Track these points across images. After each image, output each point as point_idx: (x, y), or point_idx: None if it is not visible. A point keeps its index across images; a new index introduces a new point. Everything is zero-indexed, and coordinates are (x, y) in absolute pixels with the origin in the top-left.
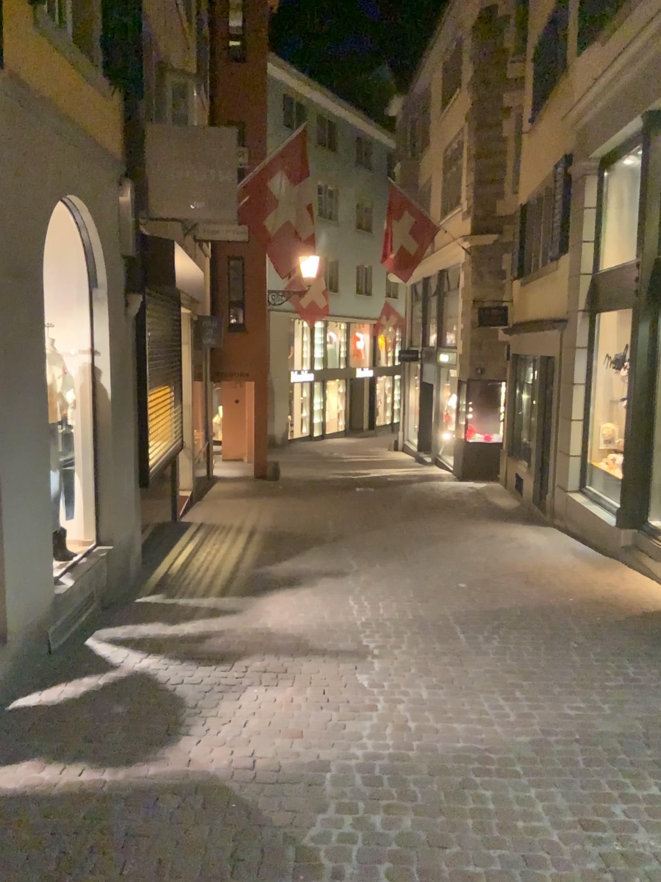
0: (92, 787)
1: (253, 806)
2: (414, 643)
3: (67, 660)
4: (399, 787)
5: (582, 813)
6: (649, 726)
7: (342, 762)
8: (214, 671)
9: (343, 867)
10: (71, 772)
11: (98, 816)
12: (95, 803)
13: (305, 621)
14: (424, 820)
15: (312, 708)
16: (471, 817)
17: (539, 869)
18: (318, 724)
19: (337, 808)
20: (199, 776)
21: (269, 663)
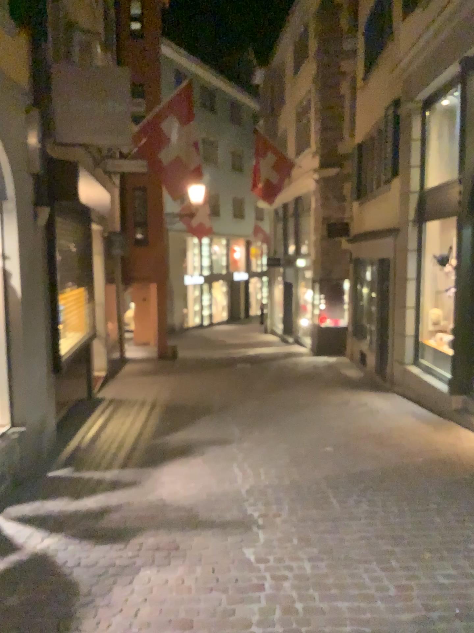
0: None
1: None
2: (293, 510)
3: None
4: None
5: None
6: None
7: None
8: (109, 551)
9: None
10: None
11: None
12: None
13: (195, 492)
14: None
15: (201, 593)
16: None
17: None
18: (207, 614)
19: None
20: None
21: (162, 540)
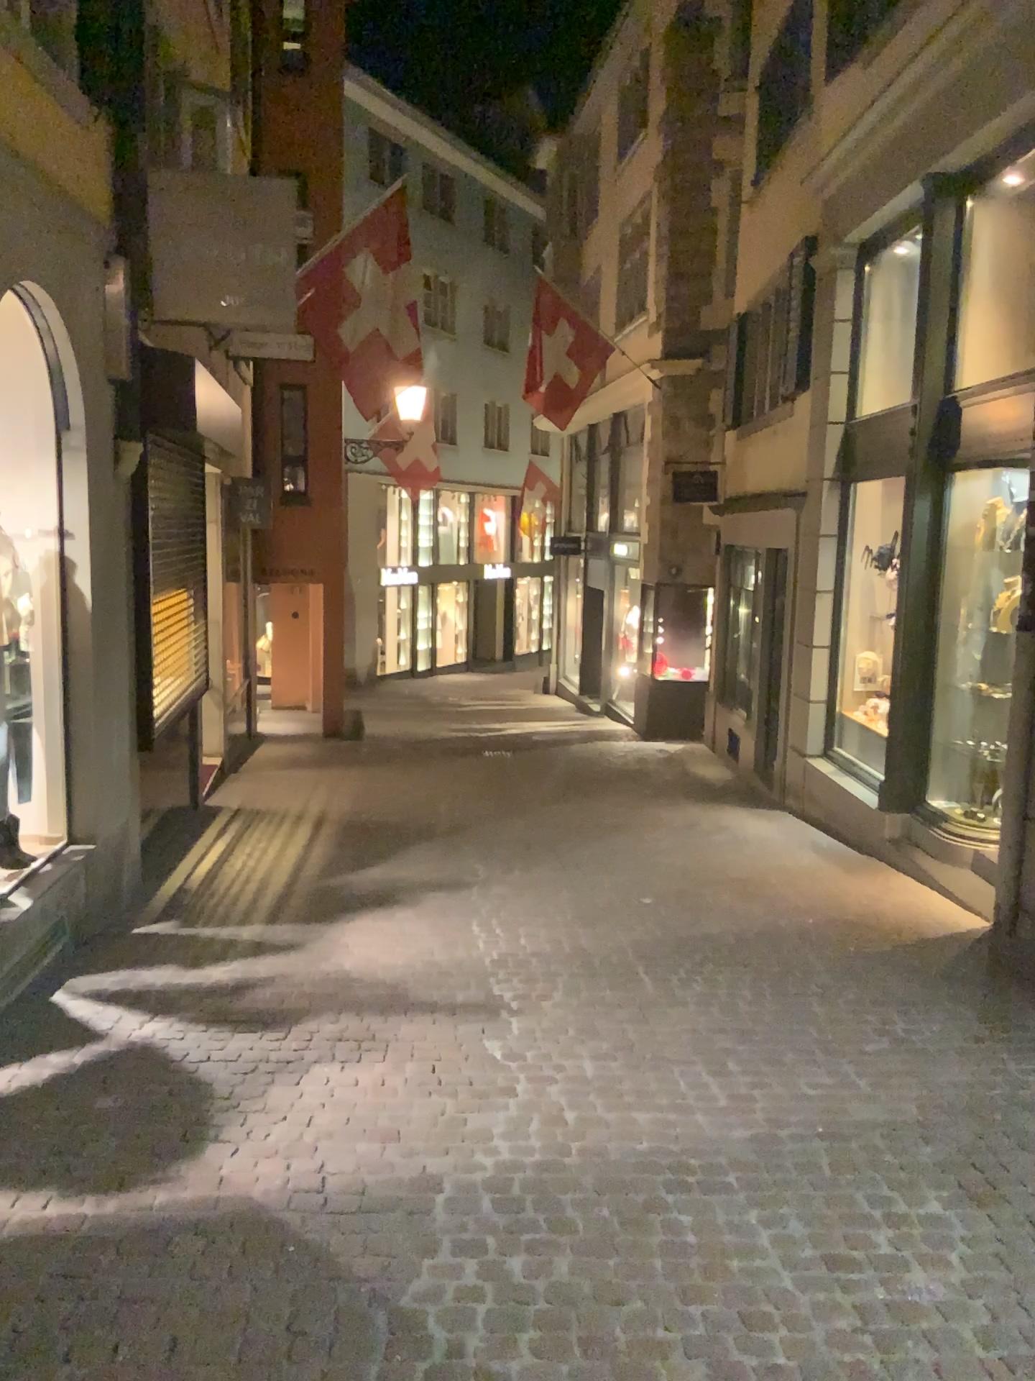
0: (66, 1226)
1: (323, 1248)
2: (572, 991)
3: (21, 1026)
4: (551, 1212)
5: (829, 1243)
6: (927, 1111)
7: (463, 1175)
8: (260, 1039)
9: (465, 1337)
10: (31, 1203)
11: (75, 1271)
12: (70, 1251)
13: (403, 961)
14: (590, 1261)
15: (415, 1094)
16: (661, 1254)
17: (763, 1330)
18: (424, 1118)
19: (456, 1246)
20: (237, 1203)
21: (347, 1026)
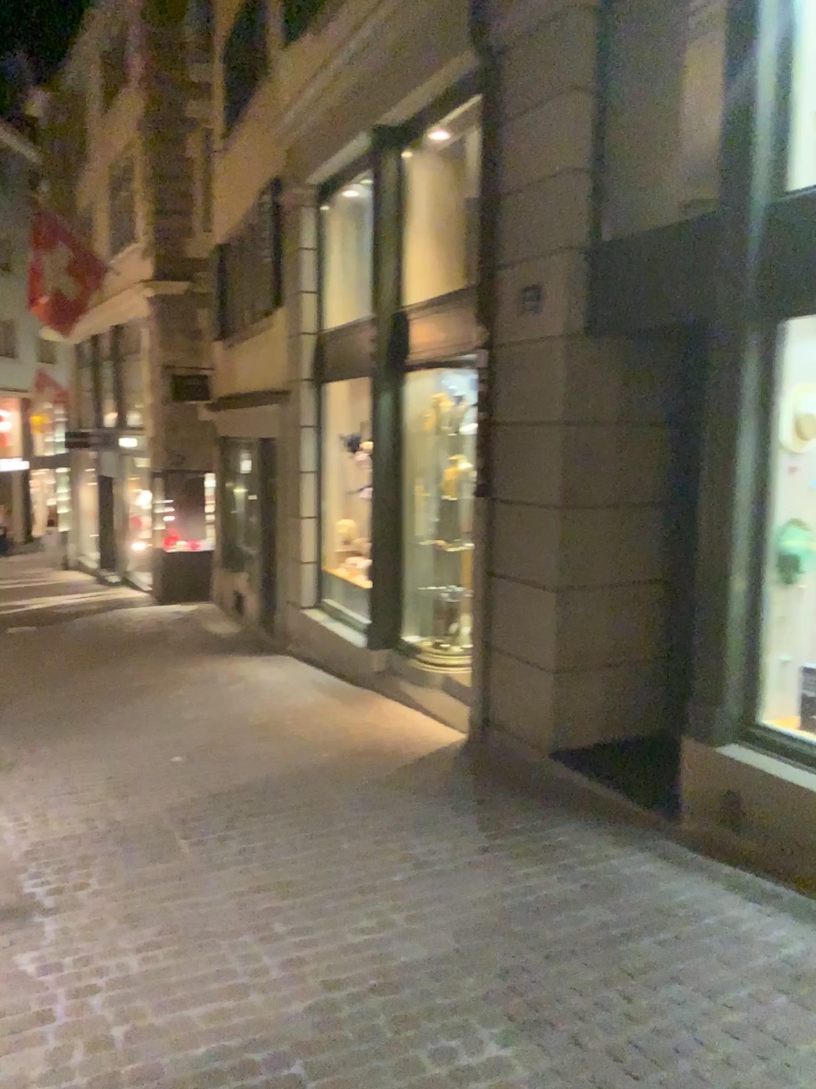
0: None
1: None
2: (111, 876)
3: None
4: None
5: None
6: (460, 942)
7: None
8: None
9: None
10: None
11: None
12: None
13: None
14: None
15: None
16: None
17: None
18: None
19: None
20: None
21: None
